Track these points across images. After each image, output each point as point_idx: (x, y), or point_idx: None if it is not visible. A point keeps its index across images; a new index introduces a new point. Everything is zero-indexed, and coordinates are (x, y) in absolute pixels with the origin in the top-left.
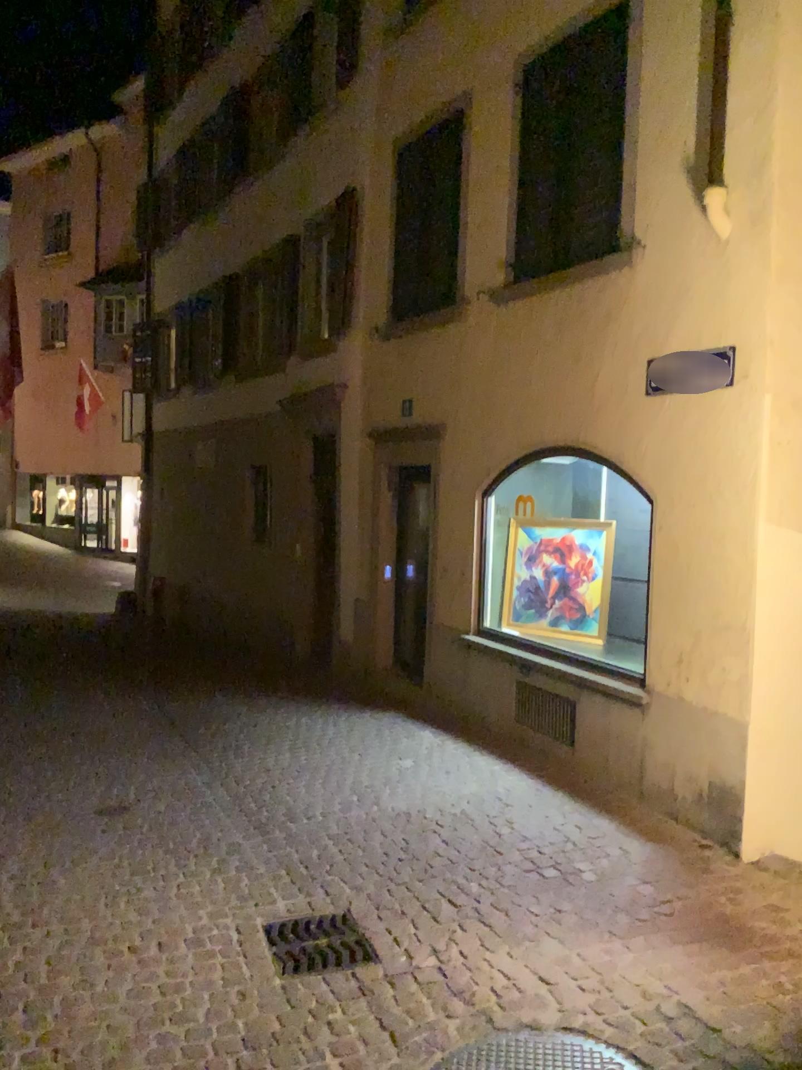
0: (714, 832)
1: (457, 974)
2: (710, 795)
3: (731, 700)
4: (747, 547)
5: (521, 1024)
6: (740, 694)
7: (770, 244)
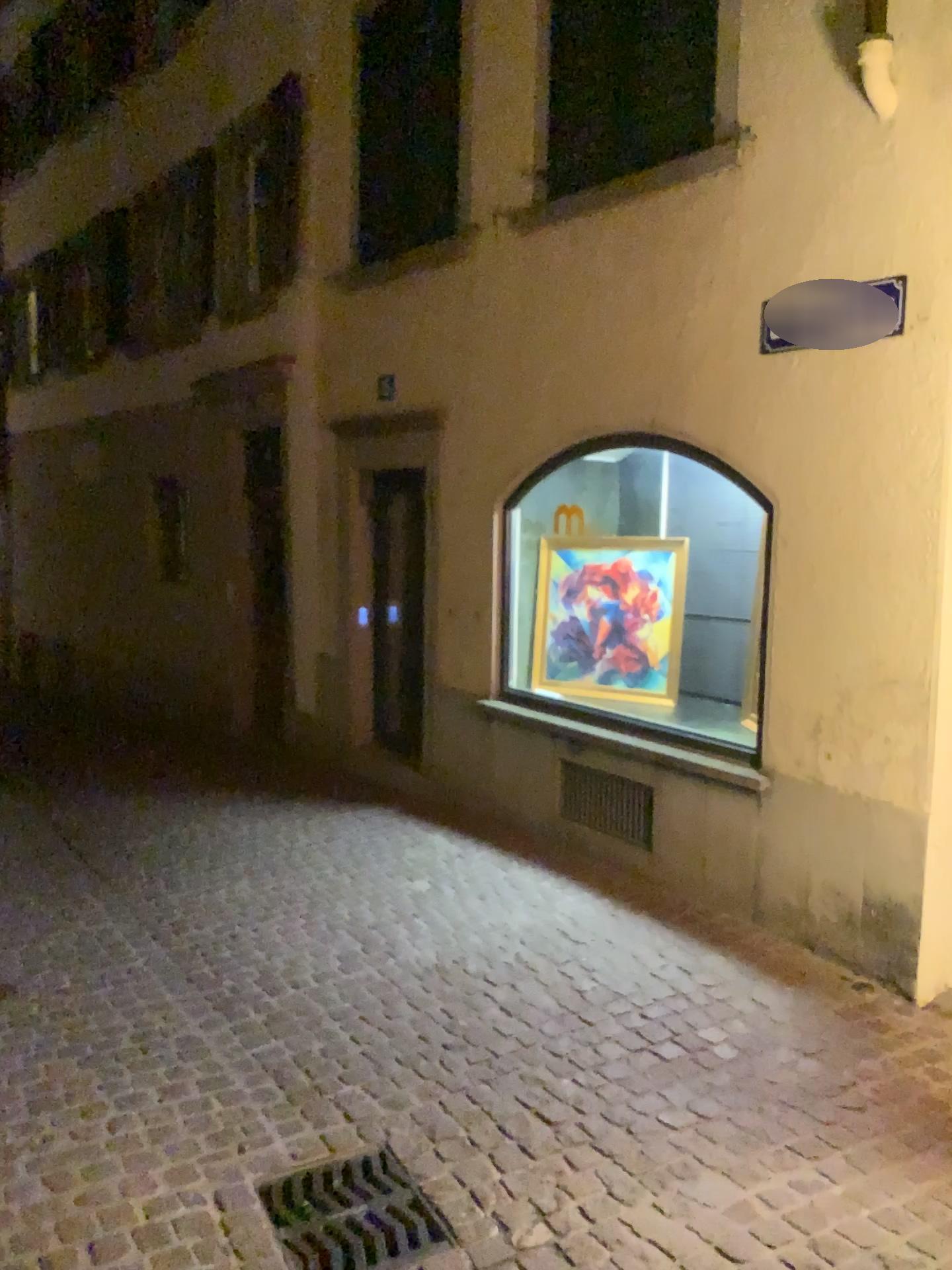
0: (874, 966)
1: (592, 1260)
2: (868, 916)
3: (902, 785)
4: (927, 567)
5: None
6: (915, 776)
7: None
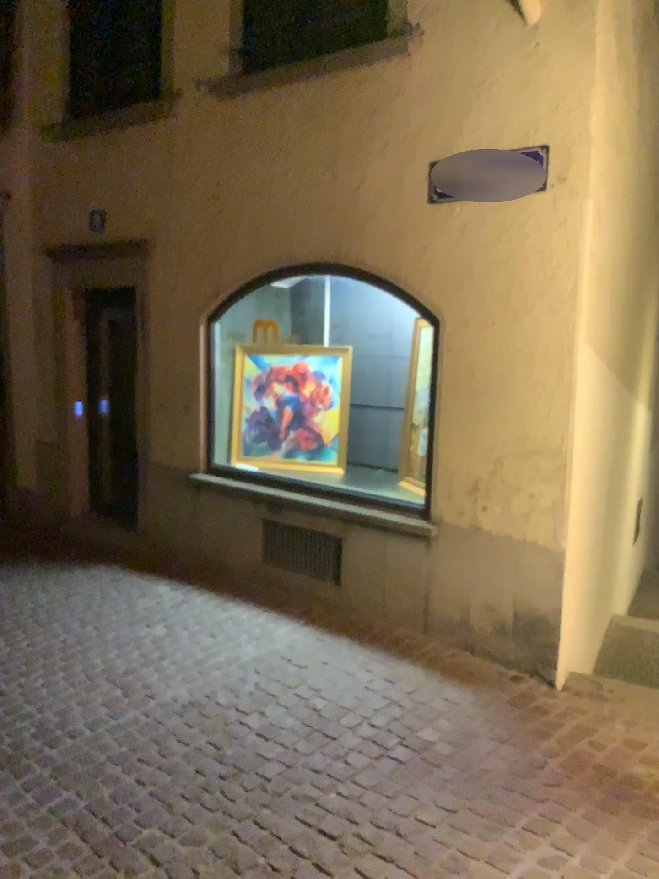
0: (525, 663)
1: None
2: (520, 626)
3: (547, 529)
4: (566, 366)
5: None
6: (557, 522)
7: (593, 30)
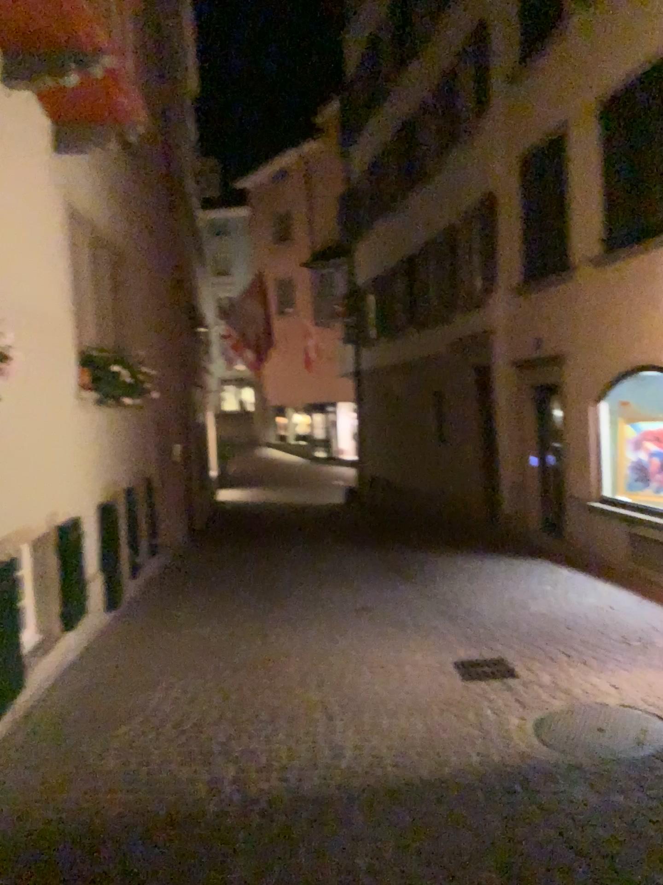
0: None
1: (563, 683)
2: None
3: None
4: None
5: (596, 703)
6: None
7: None
